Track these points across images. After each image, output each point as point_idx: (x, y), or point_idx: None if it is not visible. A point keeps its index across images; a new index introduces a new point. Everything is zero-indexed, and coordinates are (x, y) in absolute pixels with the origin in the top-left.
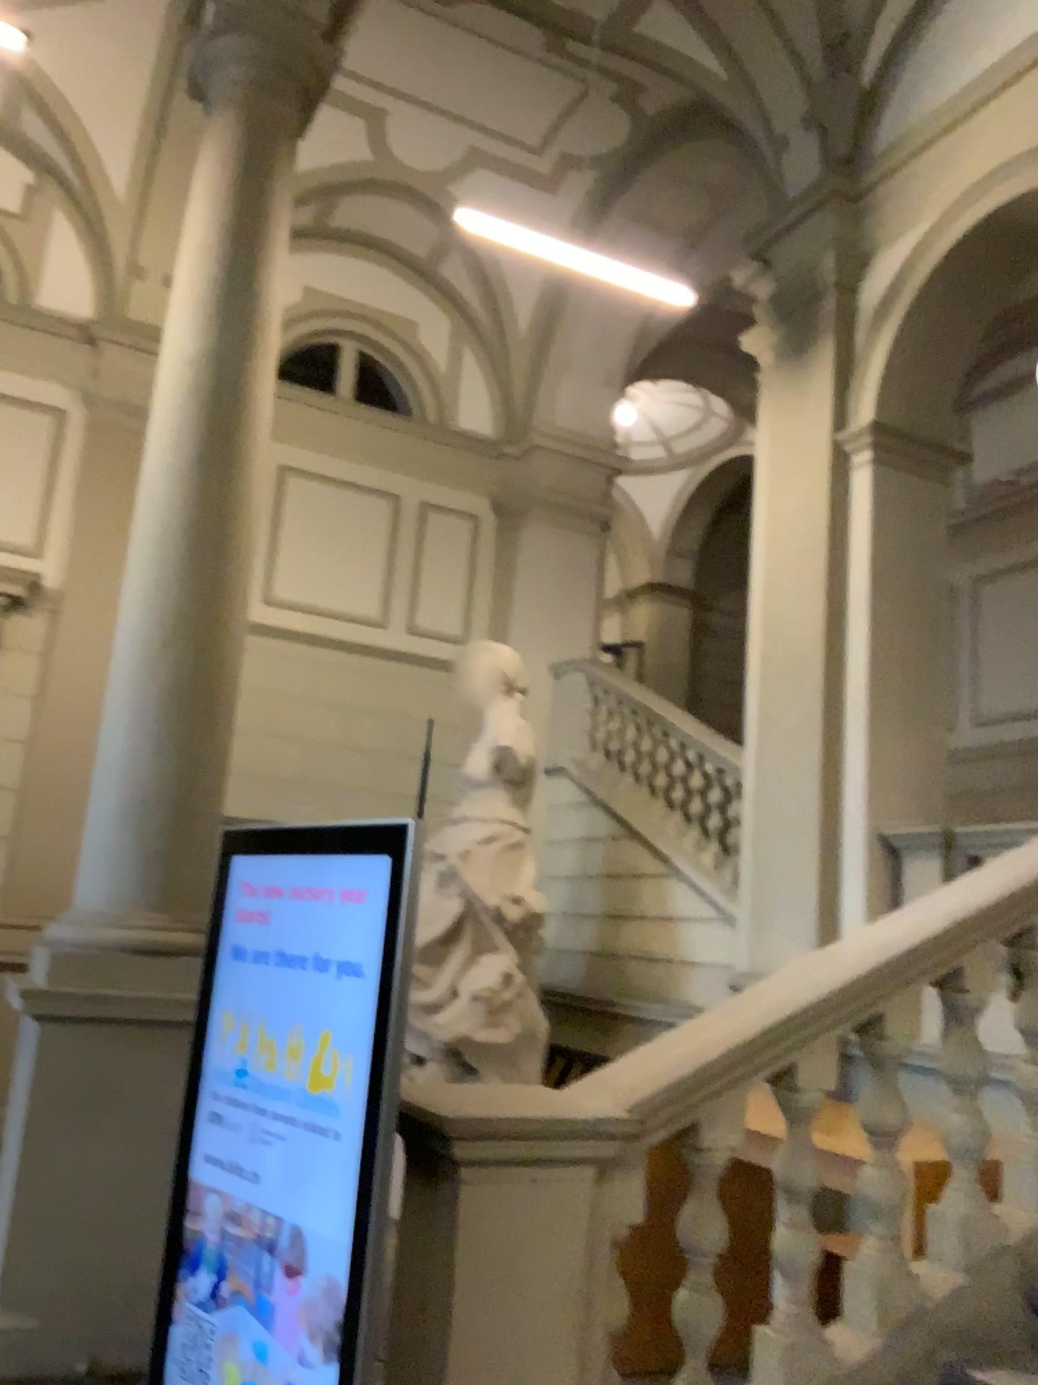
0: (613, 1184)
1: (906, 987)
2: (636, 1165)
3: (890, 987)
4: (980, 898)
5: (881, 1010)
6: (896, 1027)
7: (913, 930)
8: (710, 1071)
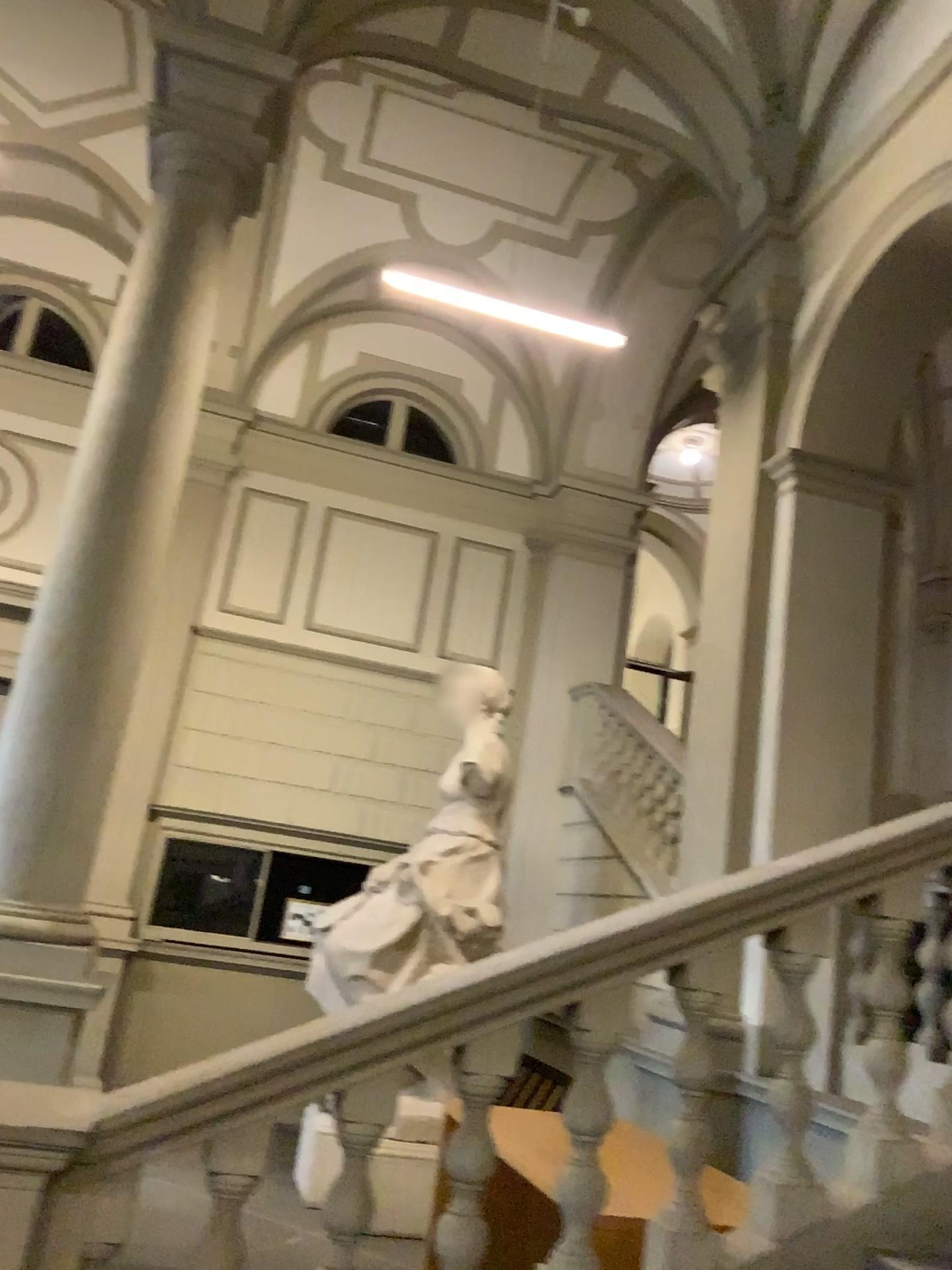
0: (91, 1200)
1: (499, 1021)
2: (126, 1182)
3: (476, 1019)
4: (605, 930)
5: (465, 1043)
6: (484, 1064)
7: (511, 960)
8: (218, 1091)
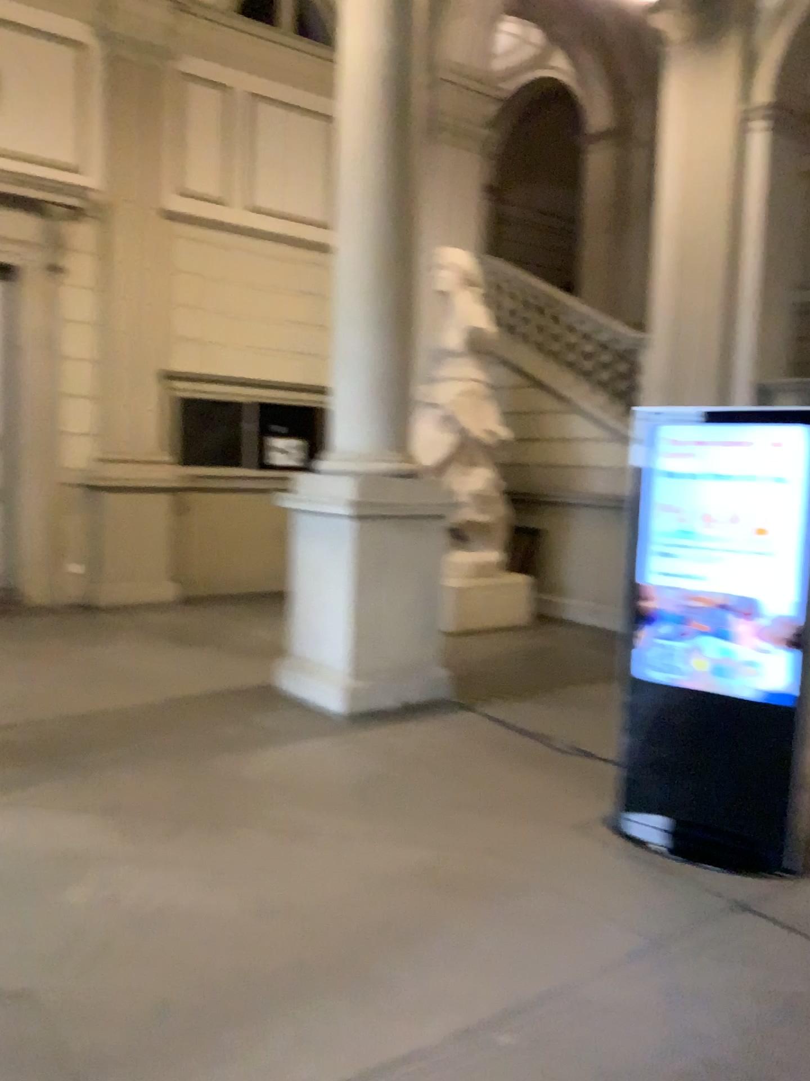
0: None
1: None
2: None
3: None
4: None
5: None
6: None
7: None
8: None
